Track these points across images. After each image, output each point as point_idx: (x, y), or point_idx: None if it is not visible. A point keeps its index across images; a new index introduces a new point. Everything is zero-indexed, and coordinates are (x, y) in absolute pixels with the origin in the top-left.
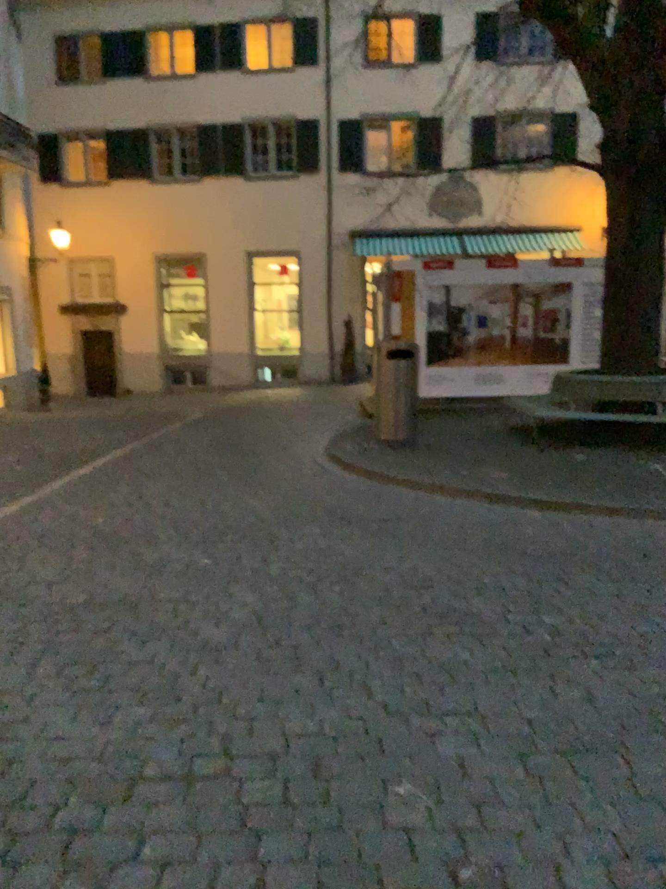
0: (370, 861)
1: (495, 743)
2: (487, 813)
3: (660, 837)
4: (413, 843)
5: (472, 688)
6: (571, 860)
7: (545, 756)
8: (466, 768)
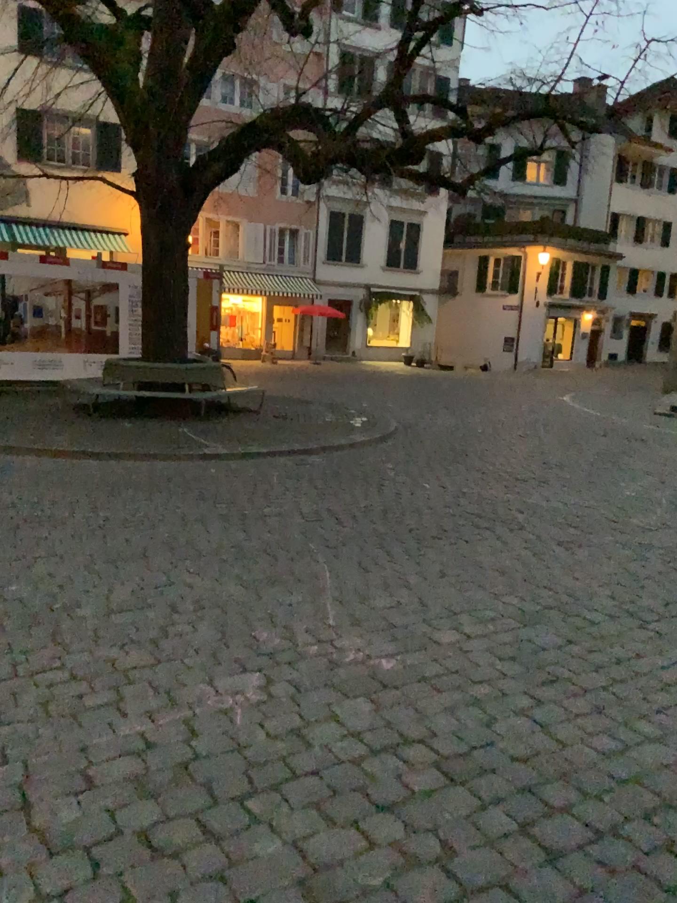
0: (2, 607)
1: (69, 563)
2: (67, 585)
3: (157, 578)
4: (26, 599)
5: (53, 545)
6: (113, 592)
7: (99, 563)
8: (53, 573)
